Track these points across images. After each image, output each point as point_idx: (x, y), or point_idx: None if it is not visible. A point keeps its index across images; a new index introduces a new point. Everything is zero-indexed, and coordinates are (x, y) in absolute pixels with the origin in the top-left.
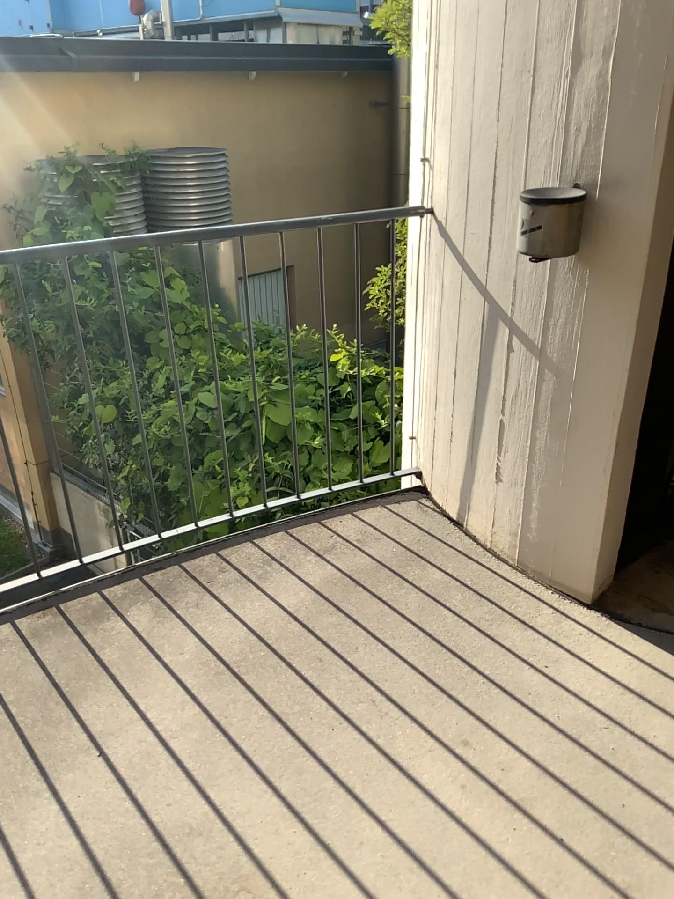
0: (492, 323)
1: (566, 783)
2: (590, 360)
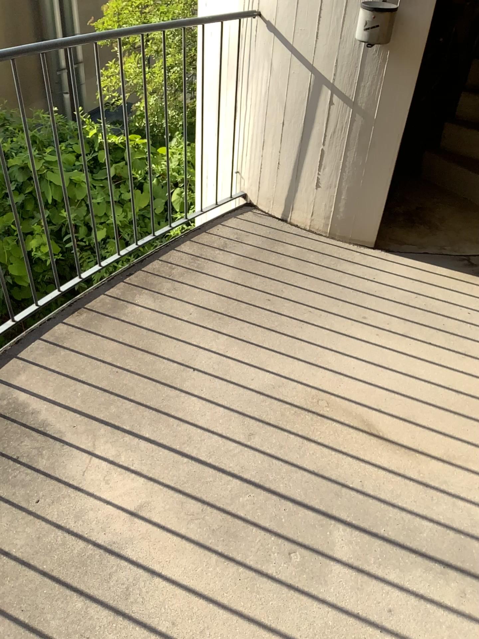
0: (316, 88)
1: (418, 322)
2: (386, 105)
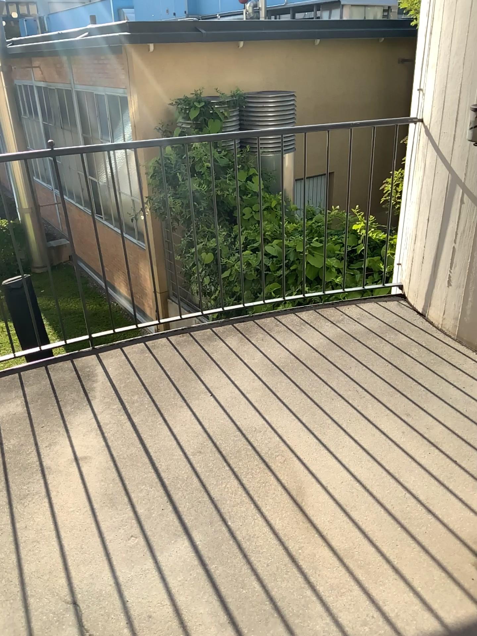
0: (452, 187)
1: (464, 438)
2: None
